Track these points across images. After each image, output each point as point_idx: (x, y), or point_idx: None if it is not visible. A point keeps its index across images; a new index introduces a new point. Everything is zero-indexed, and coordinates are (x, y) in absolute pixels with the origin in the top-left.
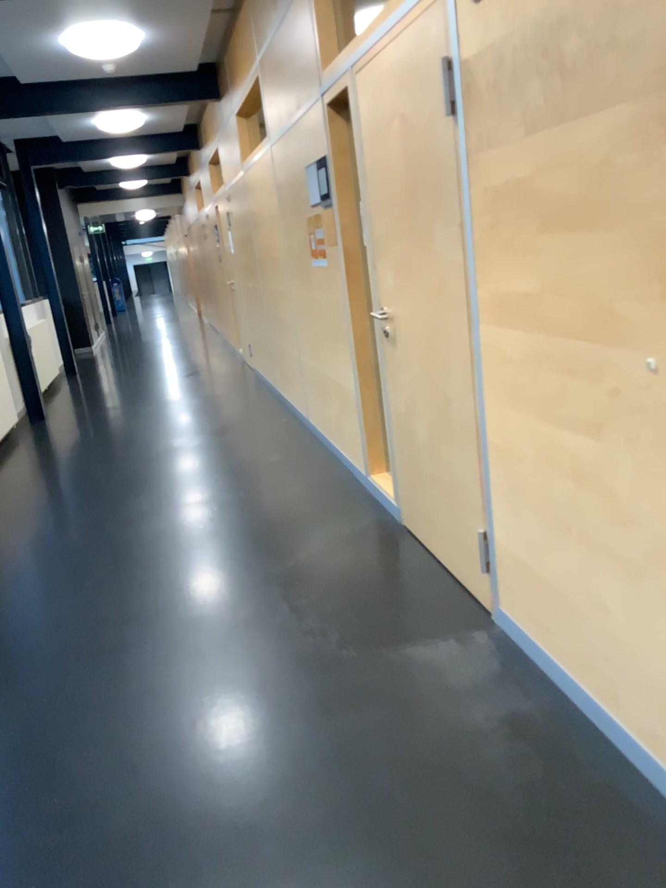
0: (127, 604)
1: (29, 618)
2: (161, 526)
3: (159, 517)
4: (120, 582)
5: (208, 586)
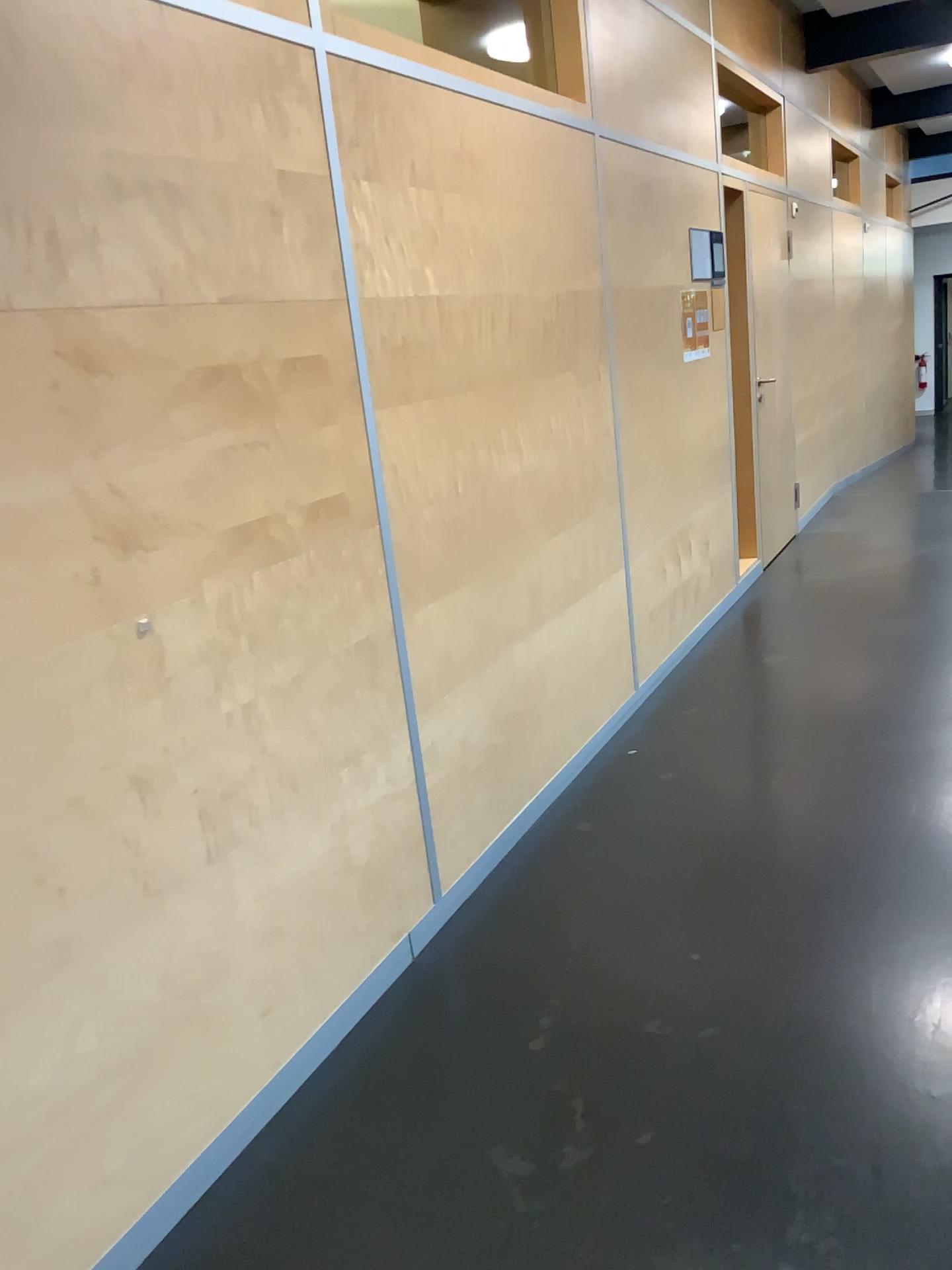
0: None
1: None
2: None
3: None
4: None
5: None
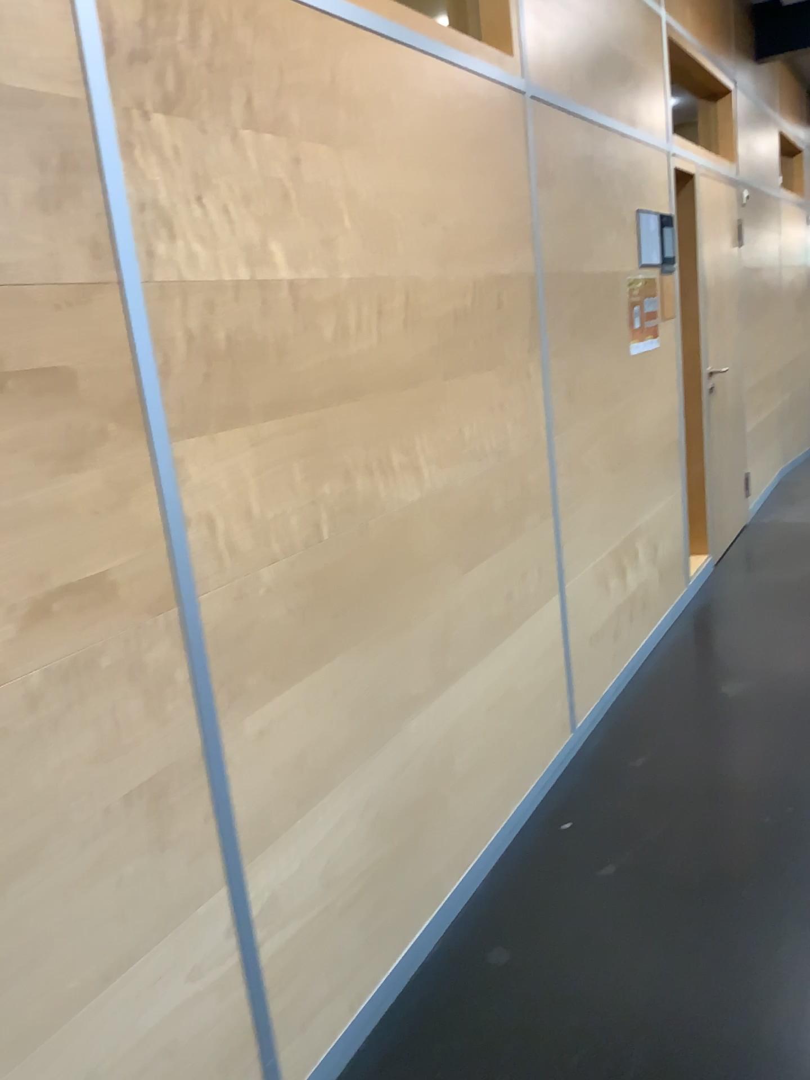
0: None
1: None
2: None
3: None
4: None
5: None
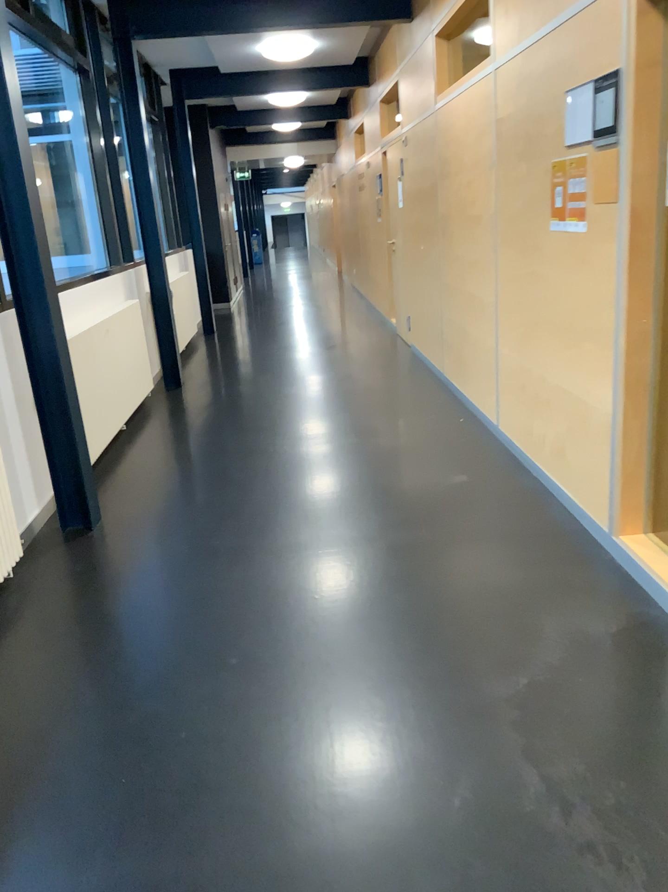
0: (289, 713)
1: (153, 711)
2: (326, 570)
3: (322, 555)
4: (277, 667)
5: (404, 701)
